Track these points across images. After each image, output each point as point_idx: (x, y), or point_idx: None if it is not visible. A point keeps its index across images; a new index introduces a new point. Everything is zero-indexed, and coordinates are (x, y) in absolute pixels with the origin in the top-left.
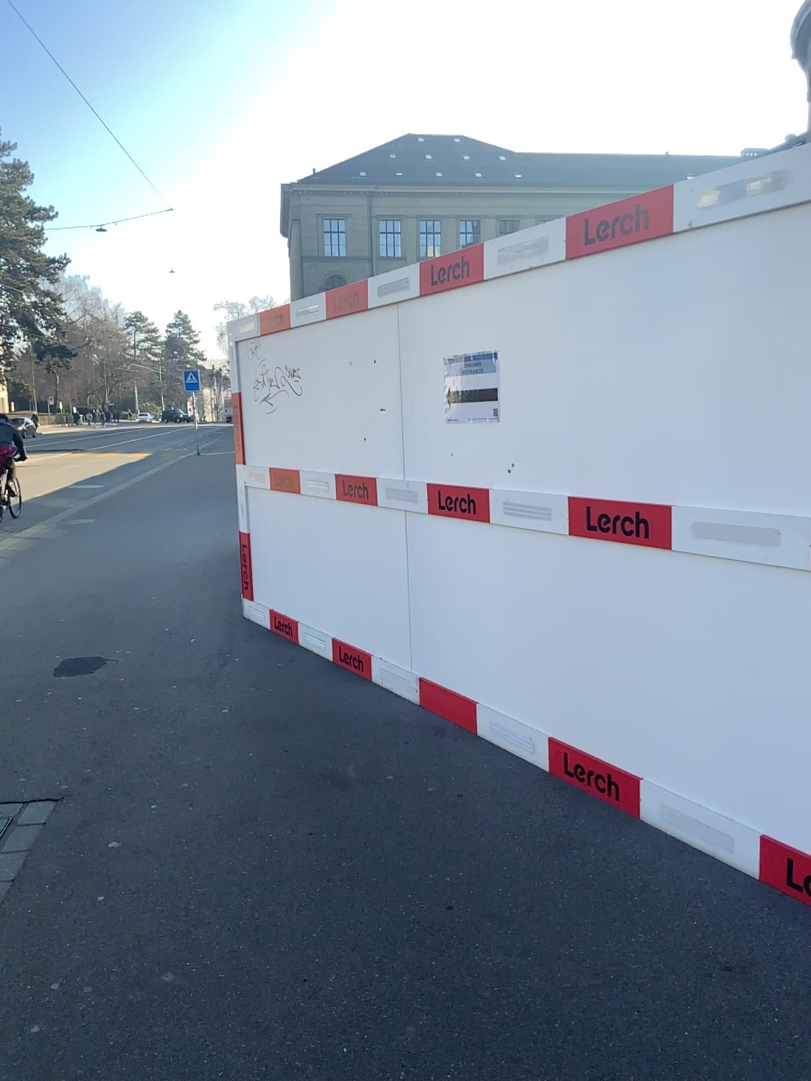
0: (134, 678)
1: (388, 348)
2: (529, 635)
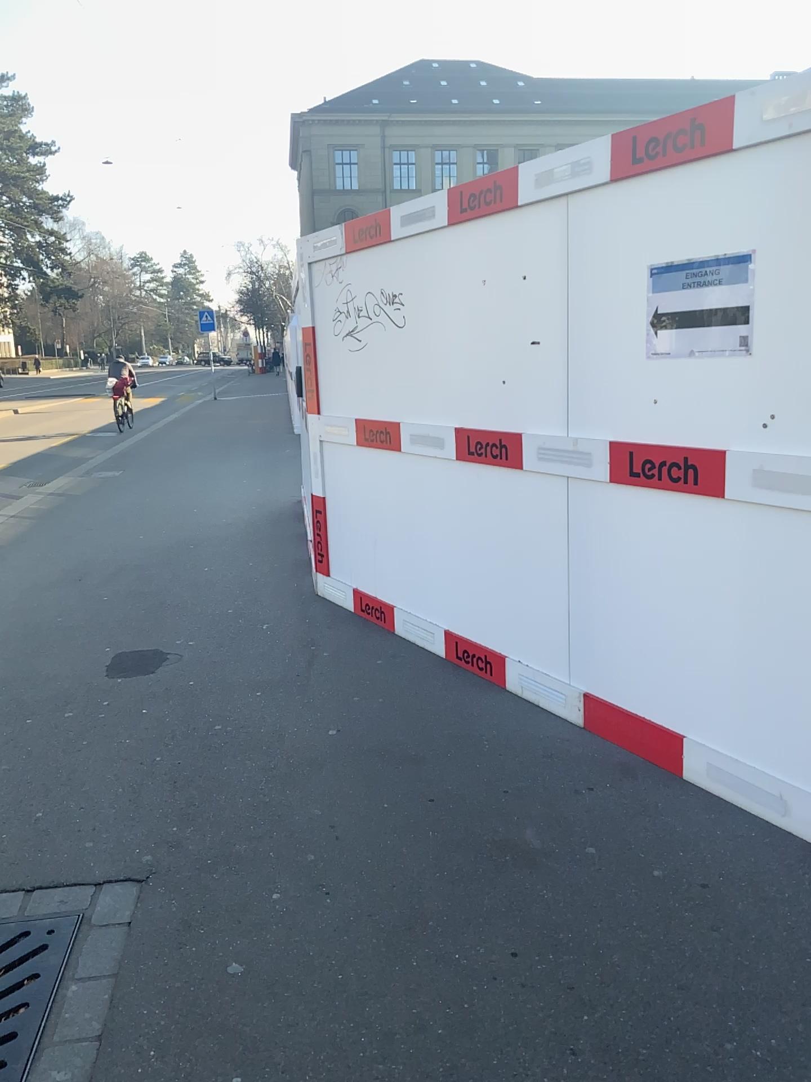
0: (213, 681)
1: (555, 254)
2: (798, 650)
